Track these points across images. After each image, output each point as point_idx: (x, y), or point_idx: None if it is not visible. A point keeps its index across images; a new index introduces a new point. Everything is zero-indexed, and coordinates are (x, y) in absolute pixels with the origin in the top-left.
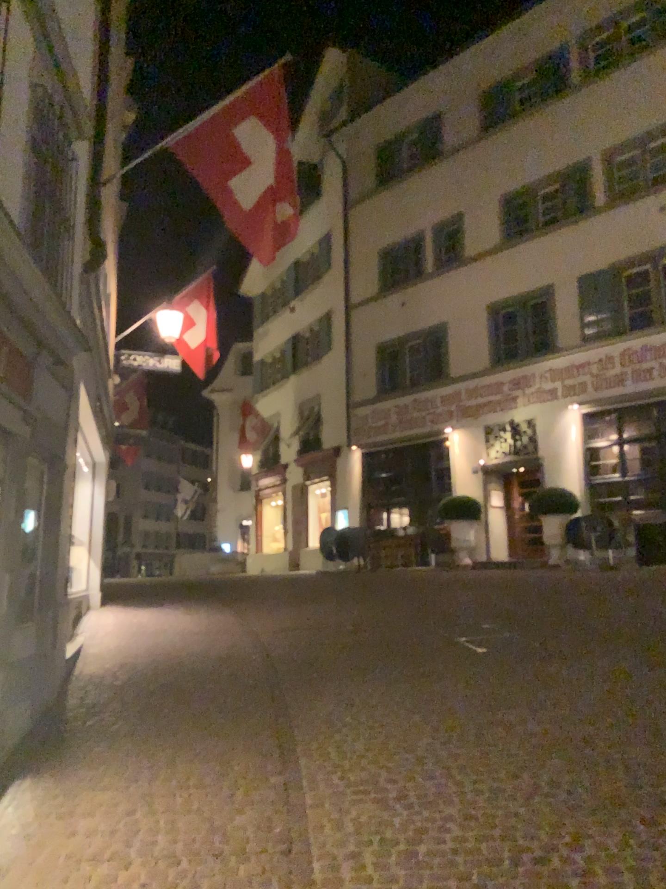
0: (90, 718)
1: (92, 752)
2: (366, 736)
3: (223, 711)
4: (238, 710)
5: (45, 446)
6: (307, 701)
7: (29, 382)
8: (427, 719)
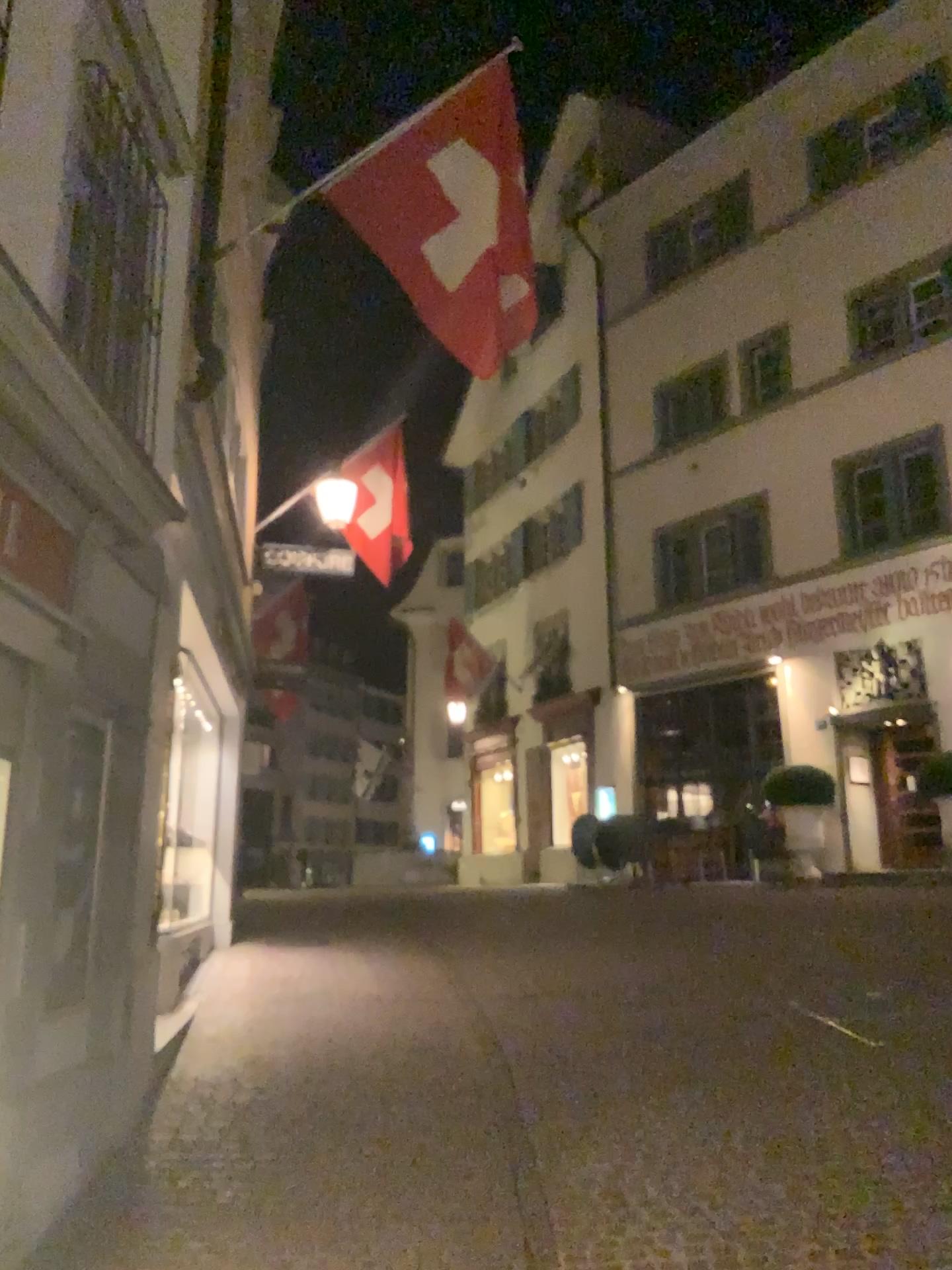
0: (181, 1174)
1: (173, 1256)
2: (689, 1236)
3: (418, 1164)
4: (445, 1164)
5: (99, 686)
6: (569, 1149)
7: (65, 570)
8: (804, 1203)
